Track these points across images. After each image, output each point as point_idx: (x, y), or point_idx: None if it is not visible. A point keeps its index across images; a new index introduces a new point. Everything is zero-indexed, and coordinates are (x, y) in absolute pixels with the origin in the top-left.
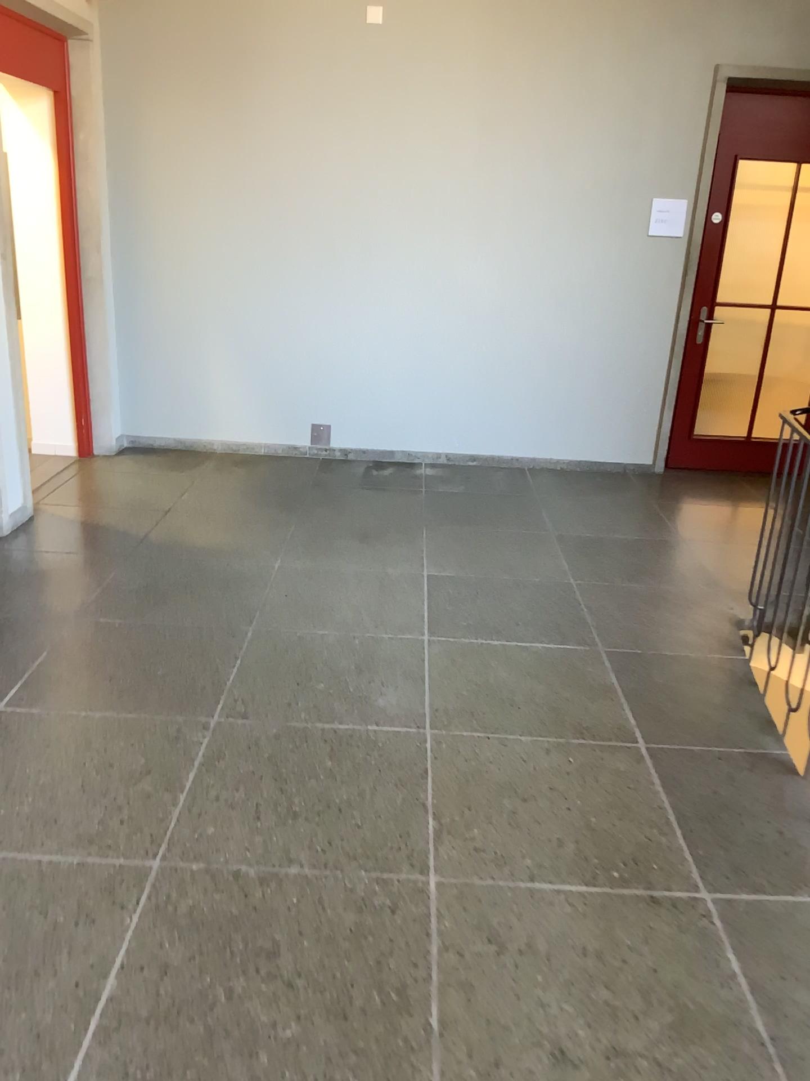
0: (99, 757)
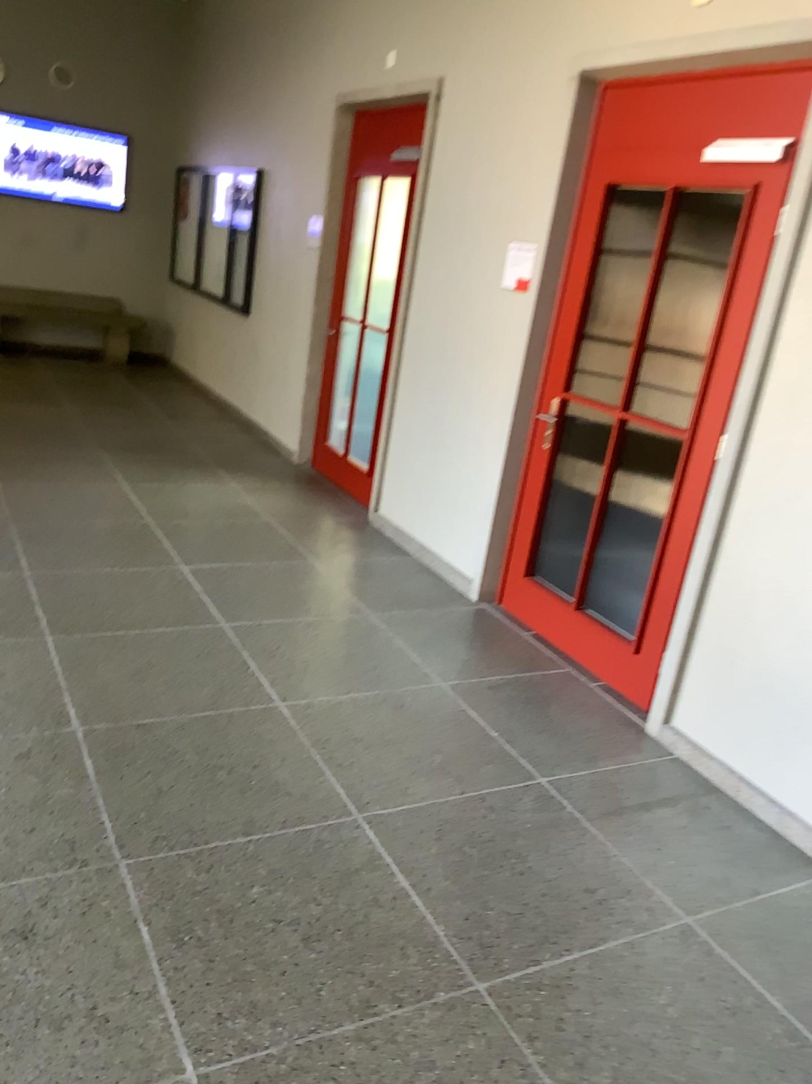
0: (686, 1081)
